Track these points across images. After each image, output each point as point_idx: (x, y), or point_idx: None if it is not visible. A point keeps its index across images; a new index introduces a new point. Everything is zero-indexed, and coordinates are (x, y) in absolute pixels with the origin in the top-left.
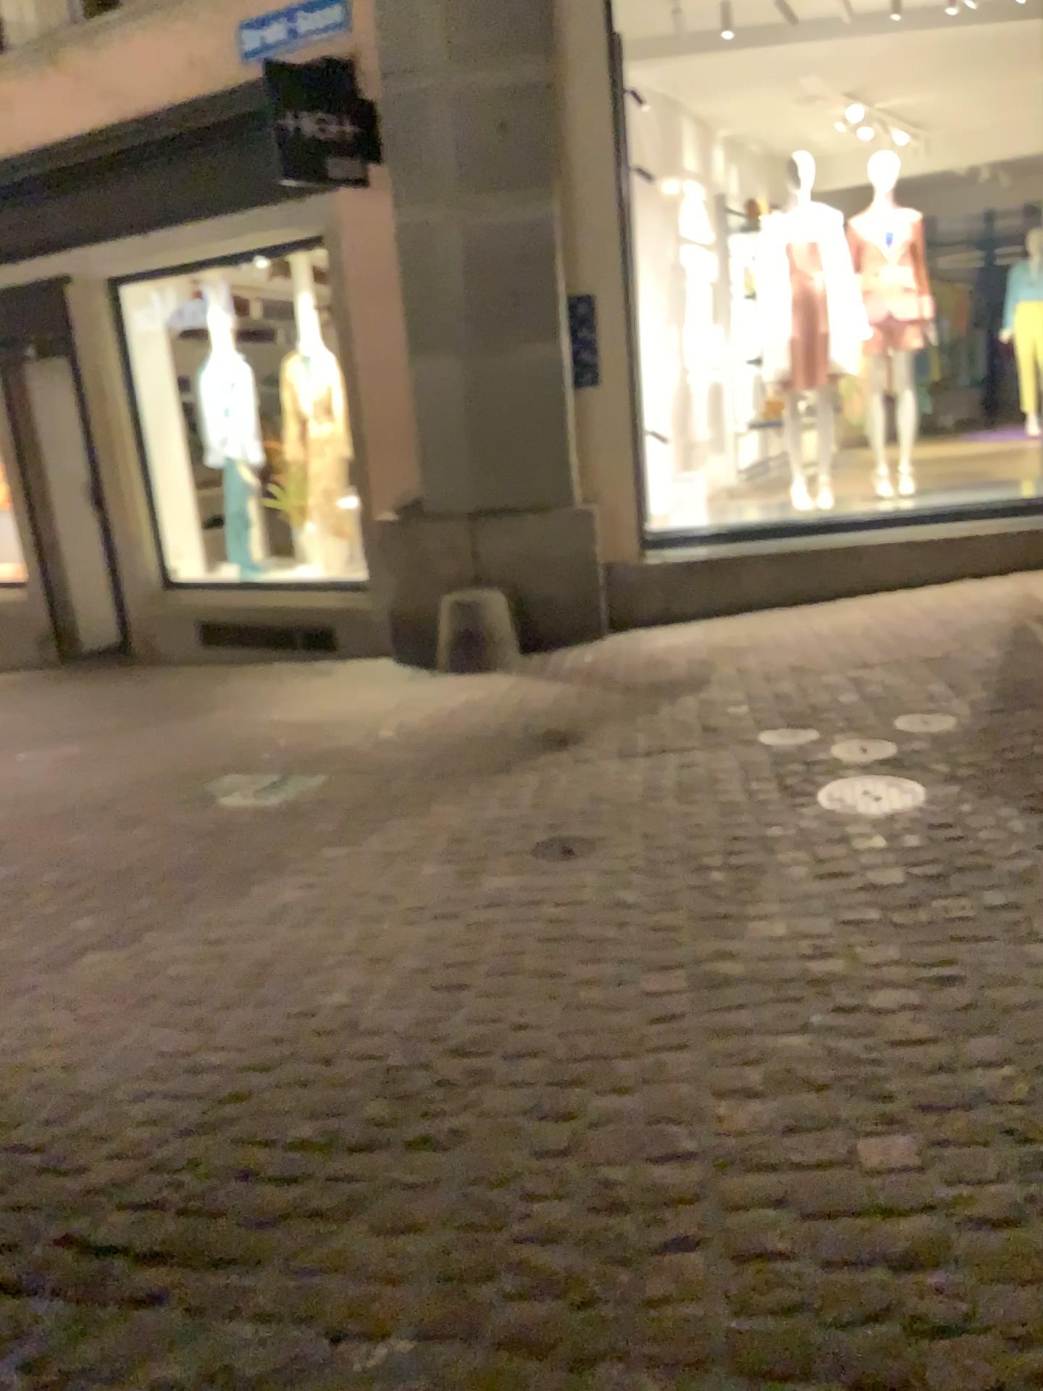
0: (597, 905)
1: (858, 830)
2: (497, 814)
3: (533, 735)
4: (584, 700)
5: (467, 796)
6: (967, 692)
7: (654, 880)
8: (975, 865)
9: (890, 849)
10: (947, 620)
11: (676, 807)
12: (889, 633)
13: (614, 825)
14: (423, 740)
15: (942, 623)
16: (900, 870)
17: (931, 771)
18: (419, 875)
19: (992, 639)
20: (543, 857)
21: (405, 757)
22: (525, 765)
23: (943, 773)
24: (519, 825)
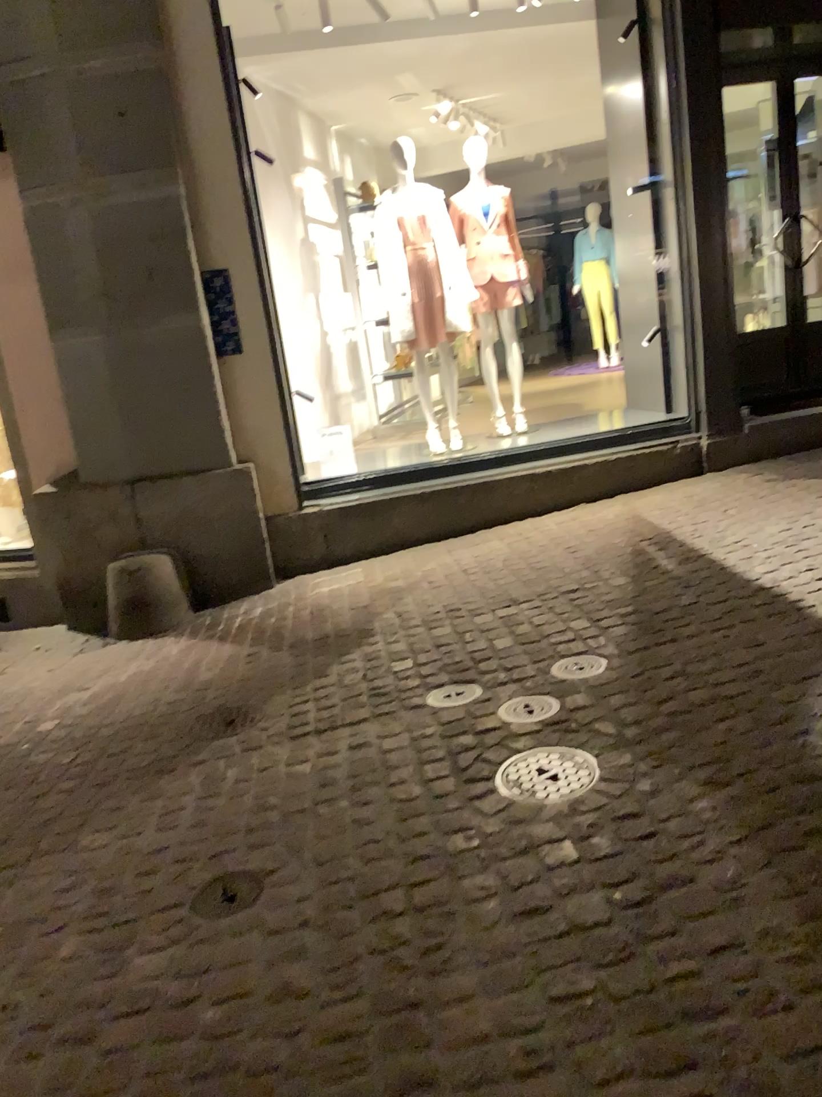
0: (259, 995)
1: (540, 831)
2: (153, 839)
3: (197, 716)
4: (250, 667)
5: (122, 814)
6: (611, 628)
7: (326, 938)
8: (676, 880)
9: (580, 861)
10: (576, 549)
11: (346, 813)
12: (528, 566)
13: (279, 846)
14: (84, 733)
15: (573, 552)
16: (597, 897)
17: (598, 733)
18: (49, 960)
19: (619, 566)
20: (200, 909)
21: (62, 759)
22: (188, 760)
23: (611, 737)
24: (176, 855)
